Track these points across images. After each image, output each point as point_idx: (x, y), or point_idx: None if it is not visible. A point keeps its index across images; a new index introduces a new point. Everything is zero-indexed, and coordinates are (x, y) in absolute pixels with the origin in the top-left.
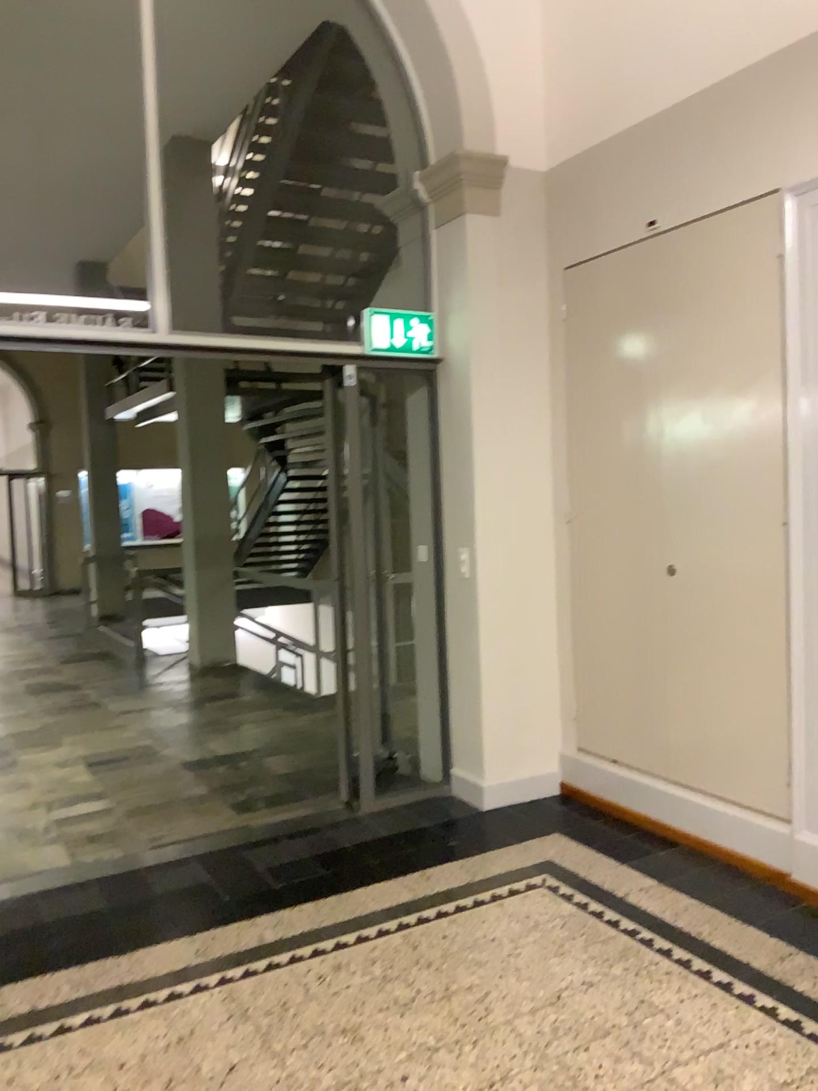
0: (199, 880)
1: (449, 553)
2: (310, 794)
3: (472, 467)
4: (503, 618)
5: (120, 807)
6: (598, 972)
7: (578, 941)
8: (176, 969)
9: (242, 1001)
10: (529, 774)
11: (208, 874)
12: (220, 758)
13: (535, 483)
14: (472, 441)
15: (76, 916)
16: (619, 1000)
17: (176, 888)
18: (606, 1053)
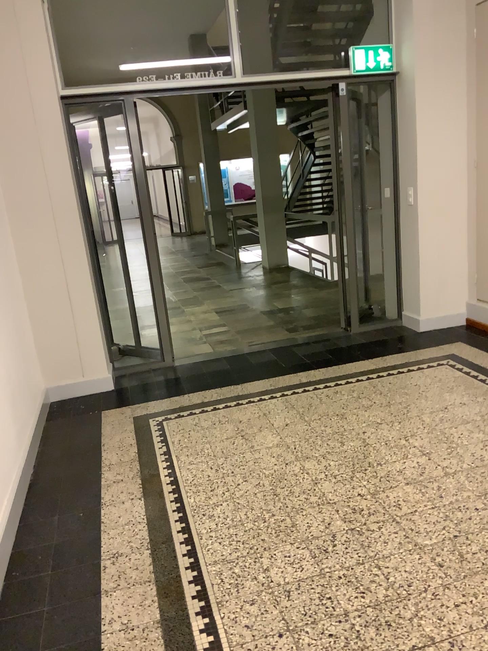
0: (272, 358)
1: (402, 191)
2: (327, 324)
3: (414, 139)
4: (433, 226)
5: (233, 330)
6: (468, 398)
7: (461, 386)
8: (262, 390)
9: (292, 403)
10: (447, 313)
11: (275, 356)
12: (280, 308)
13: (454, 146)
14: (414, 123)
15: (217, 370)
16: (477, 409)
17: (261, 361)
18: (465, 428)
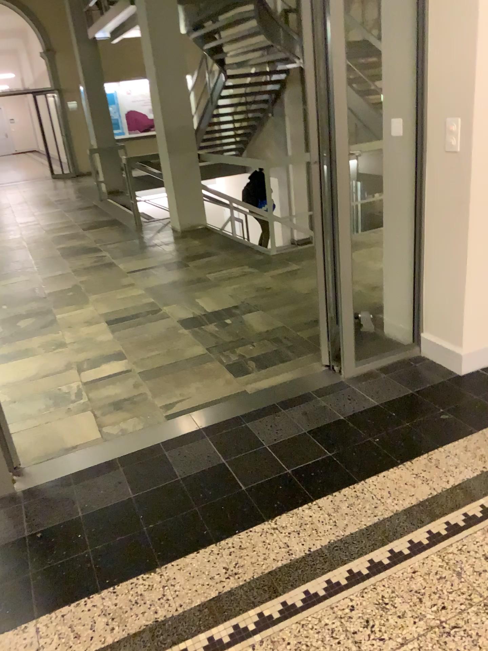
0: (214, 461)
1: (433, 125)
2: (292, 352)
3: (471, 19)
4: None
5: (135, 370)
6: None
7: None
8: (210, 601)
9: None
10: None
11: (220, 455)
12: (209, 316)
13: None
14: None
15: (107, 510)
16: None
17: (194, 472)
18: None
